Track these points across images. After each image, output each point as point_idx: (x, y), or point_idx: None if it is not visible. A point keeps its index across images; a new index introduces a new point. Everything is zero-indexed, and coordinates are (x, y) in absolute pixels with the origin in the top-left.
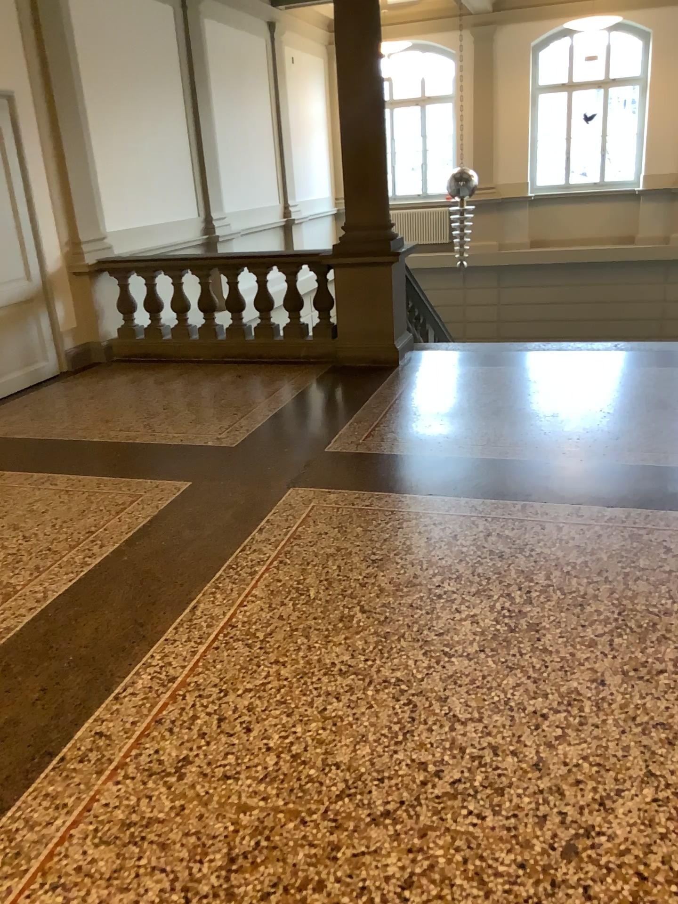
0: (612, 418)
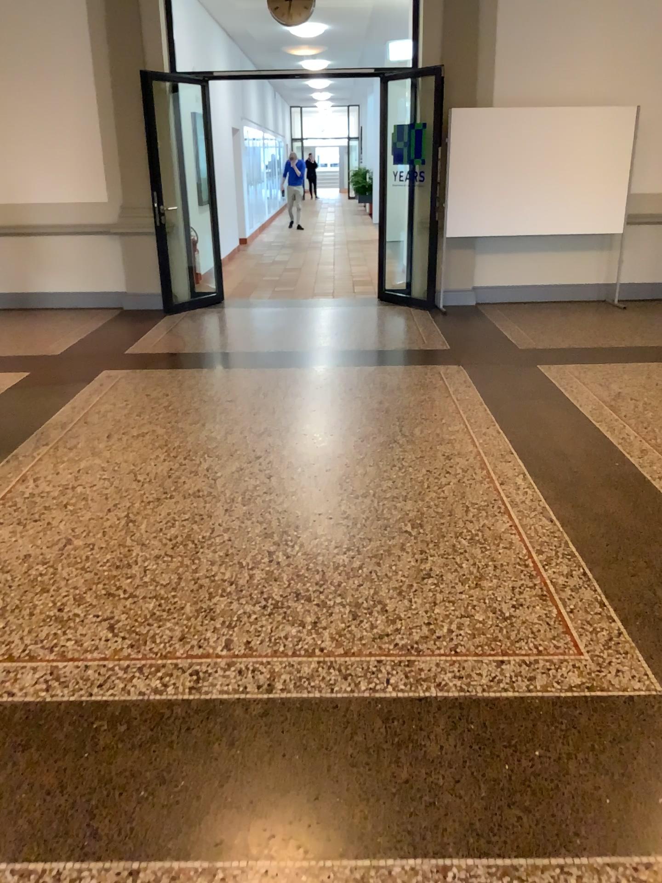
0: None
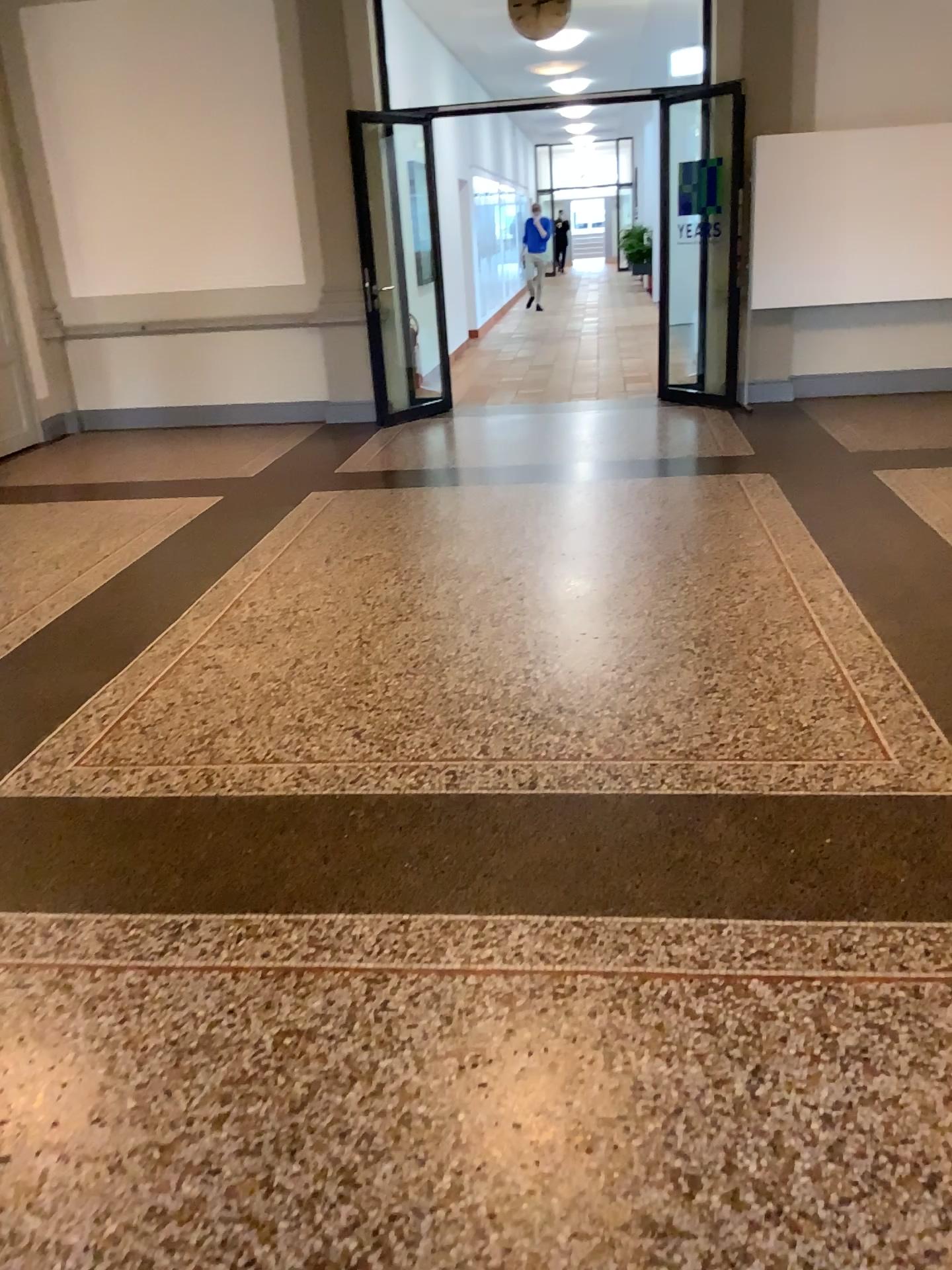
0: (228, 1189)
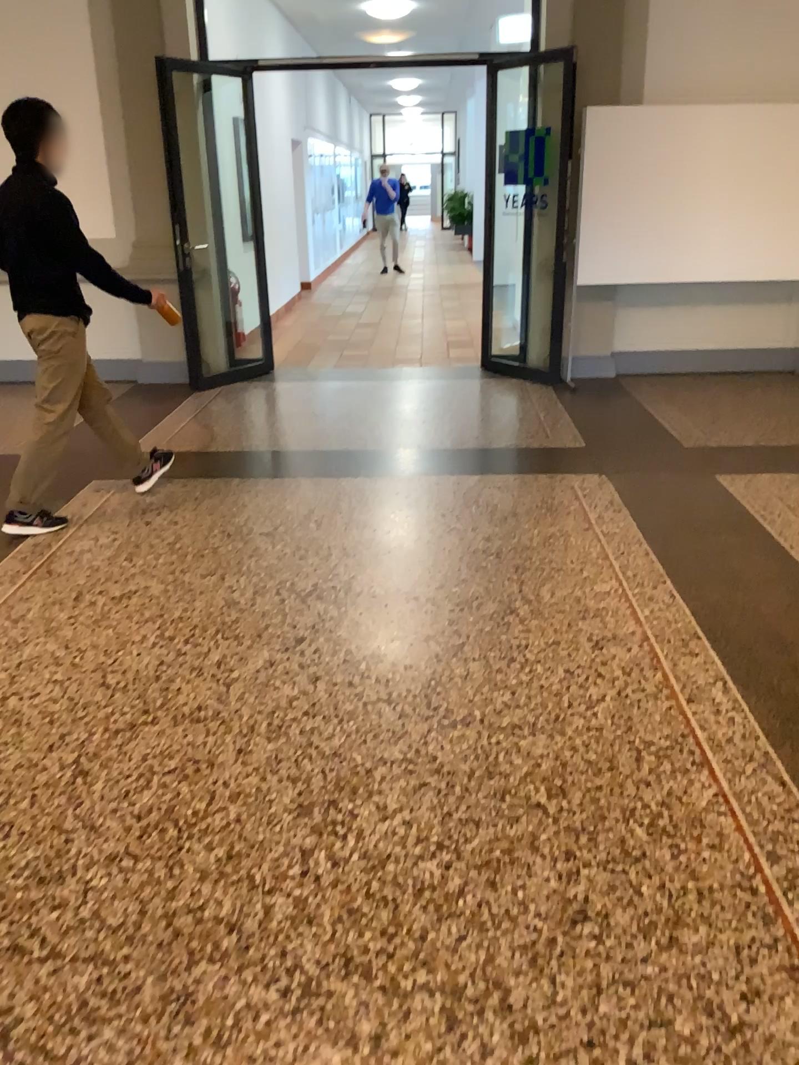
0: None
